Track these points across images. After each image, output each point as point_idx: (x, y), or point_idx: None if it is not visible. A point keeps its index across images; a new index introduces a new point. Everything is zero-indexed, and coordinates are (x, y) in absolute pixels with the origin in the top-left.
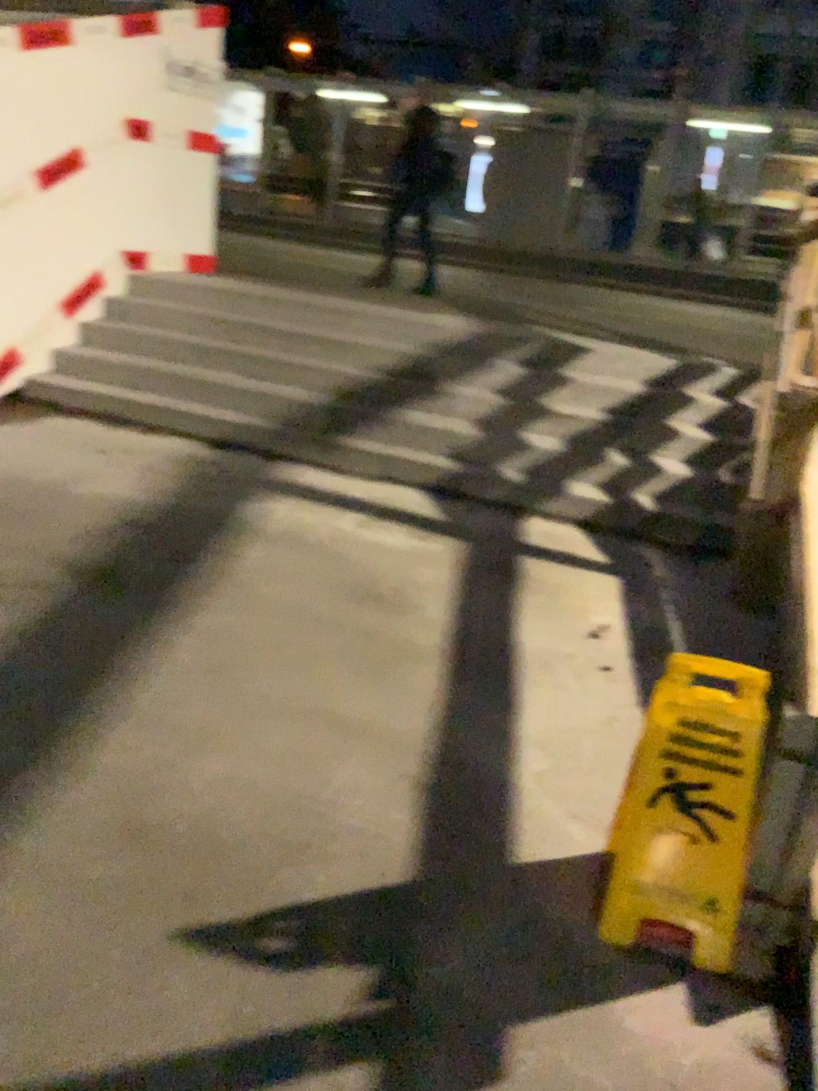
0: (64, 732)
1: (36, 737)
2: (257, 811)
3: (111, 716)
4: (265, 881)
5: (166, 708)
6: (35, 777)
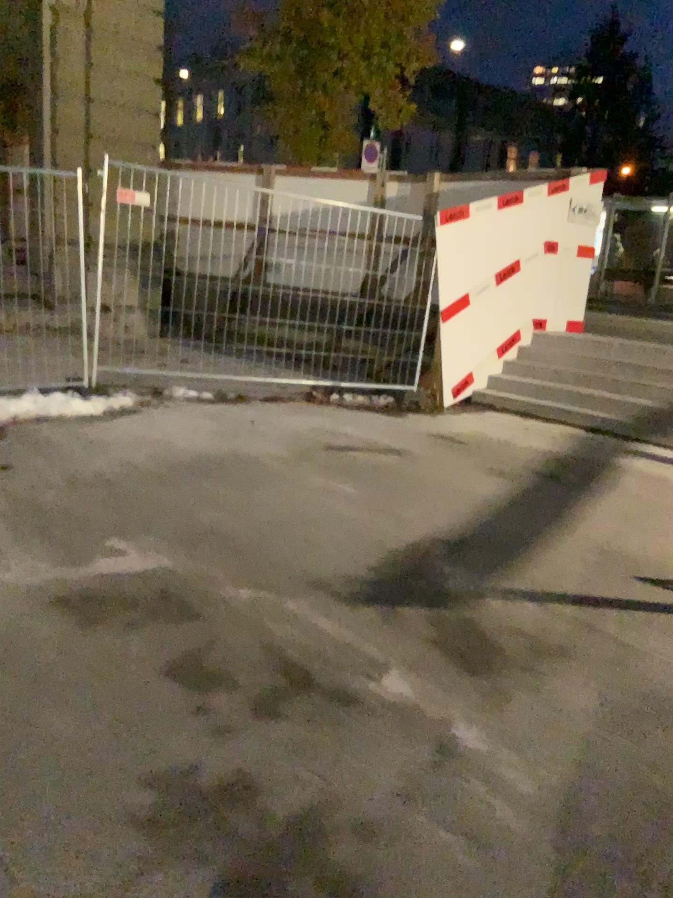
0: (560, 518)
1: (549, 516)
2: (659, 551)
3: (579, 516)
4: (668, 568)
5: (604, 517)
6: (554, 527)
